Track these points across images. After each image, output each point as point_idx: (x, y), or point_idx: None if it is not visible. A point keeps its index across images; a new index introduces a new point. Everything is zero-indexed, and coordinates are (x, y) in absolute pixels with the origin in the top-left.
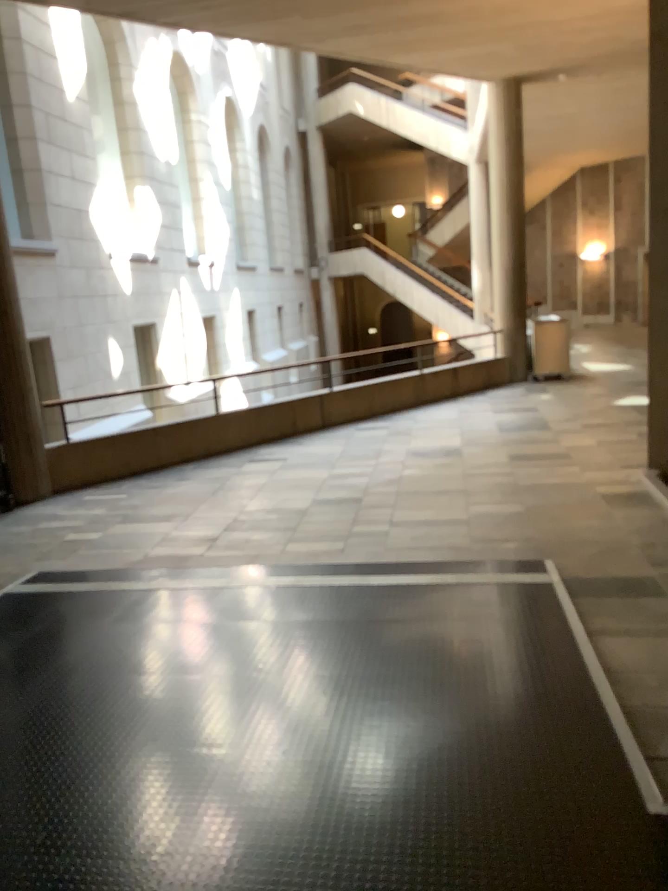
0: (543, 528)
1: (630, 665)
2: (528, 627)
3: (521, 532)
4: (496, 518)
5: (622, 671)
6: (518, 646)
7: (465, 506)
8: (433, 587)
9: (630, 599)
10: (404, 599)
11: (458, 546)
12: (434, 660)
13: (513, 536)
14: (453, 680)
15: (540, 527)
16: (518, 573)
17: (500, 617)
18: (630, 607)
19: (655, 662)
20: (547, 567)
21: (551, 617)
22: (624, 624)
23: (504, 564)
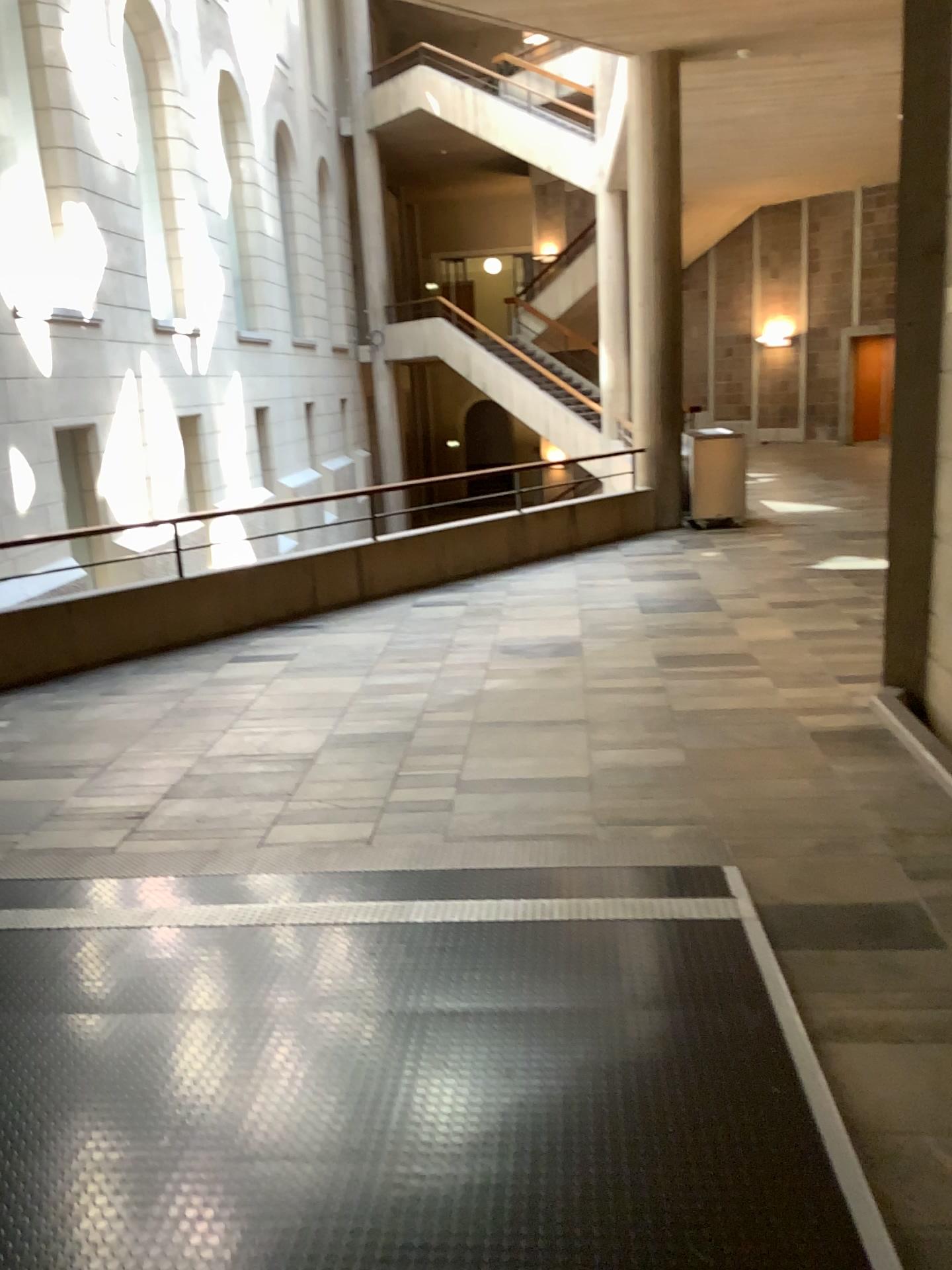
0: (718, 799)
1: (896, 1117)
2: (701, 1030)
3: (681, 808)
4: (638, 780)
5: (882, 1132)
6: (682, 1080)
7: (585, 755)
8: (524, 927)
9: (880, 954)
10: (467, 959)
11: (571, 837)
12: (518, 1120)
13: (667, 816)
14: (553, 1178)
15: (713, 798)
16: (678, 896)
17: (647, 1003)
18: (882, 971)
19: (943, 1110)
20: (729, 883)
21: (740, 1004)
22: (874, 1012)
23: (653, 876)
